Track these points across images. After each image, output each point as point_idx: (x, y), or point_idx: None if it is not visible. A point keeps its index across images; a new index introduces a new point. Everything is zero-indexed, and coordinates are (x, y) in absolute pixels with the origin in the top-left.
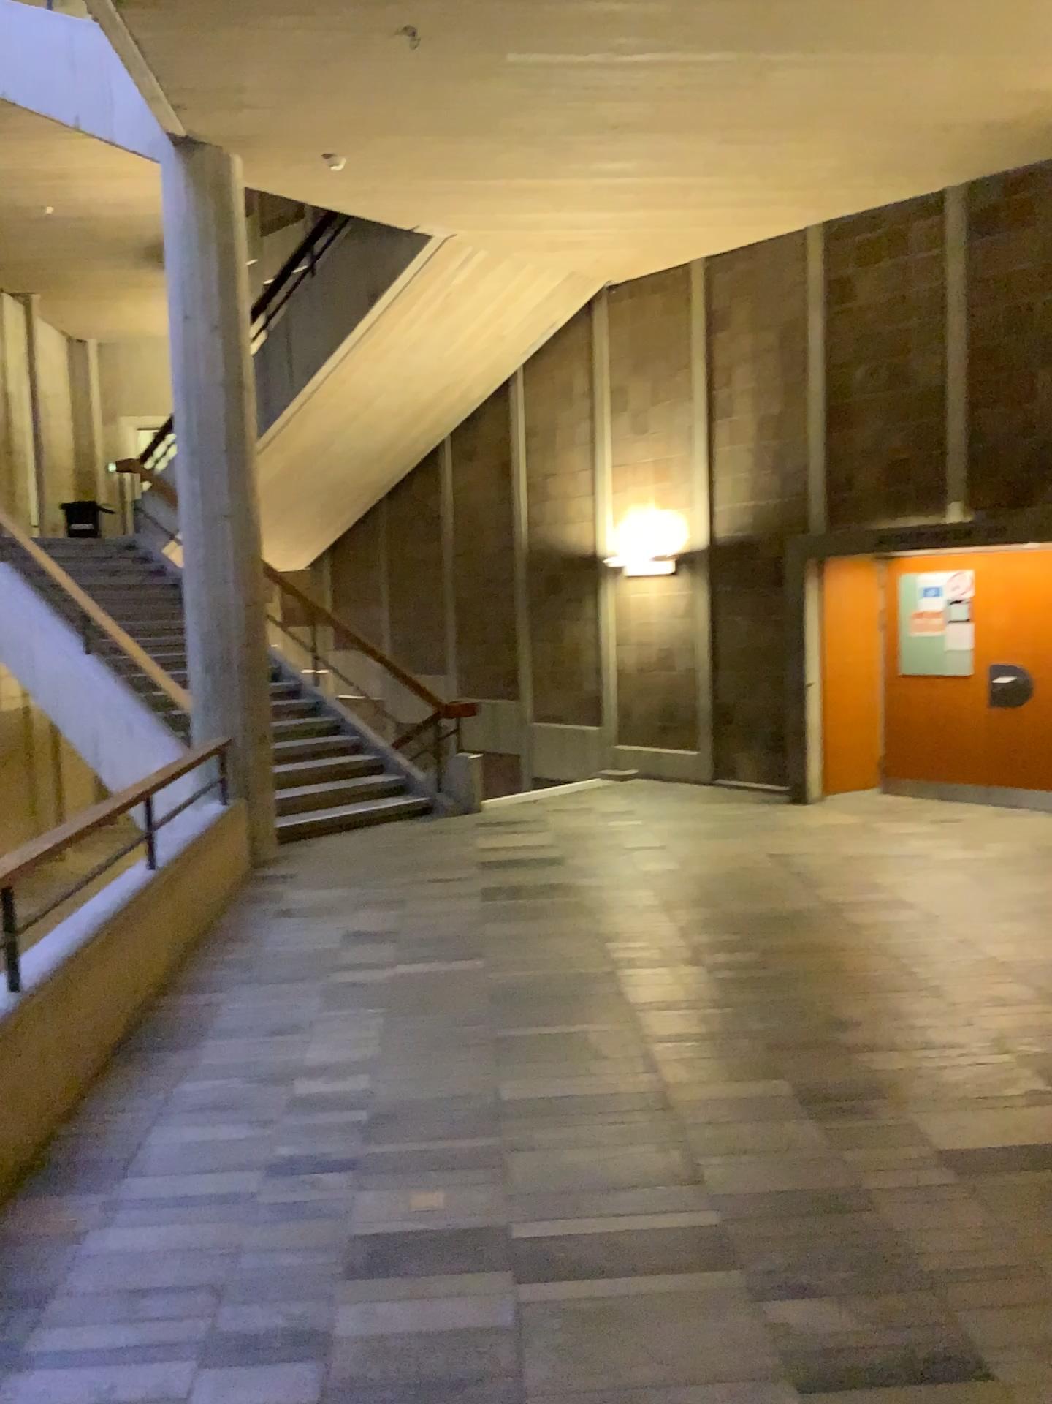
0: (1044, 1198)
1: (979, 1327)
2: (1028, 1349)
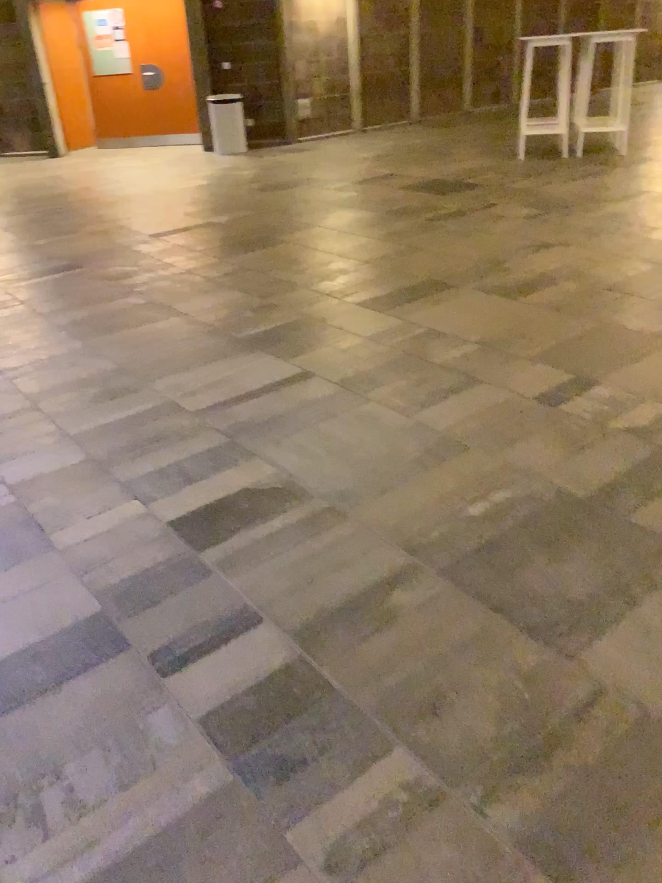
0: (189, 235)
1: (171, 259)
2: (186, 260)
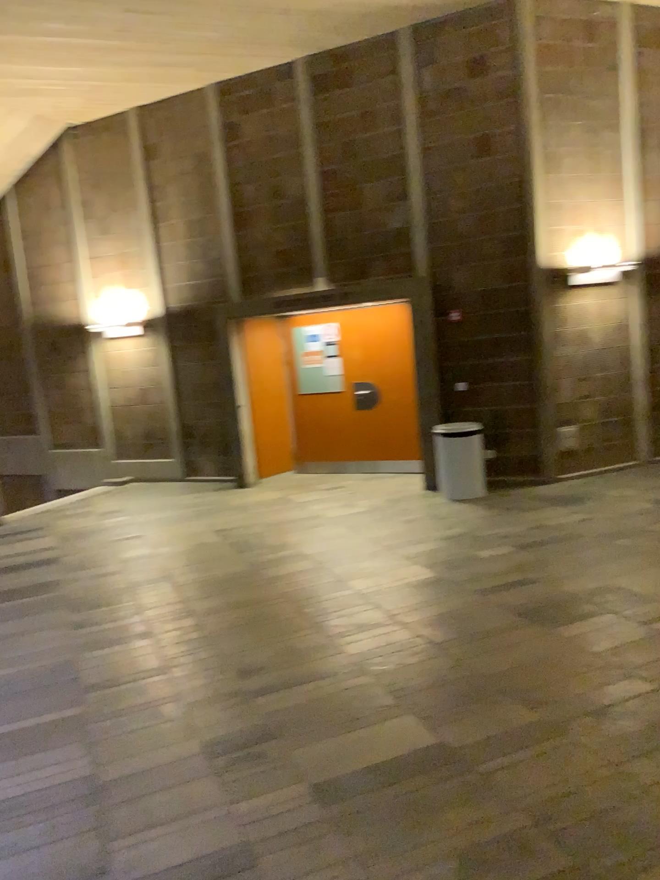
0: (390, 830)
1: None
2: None
